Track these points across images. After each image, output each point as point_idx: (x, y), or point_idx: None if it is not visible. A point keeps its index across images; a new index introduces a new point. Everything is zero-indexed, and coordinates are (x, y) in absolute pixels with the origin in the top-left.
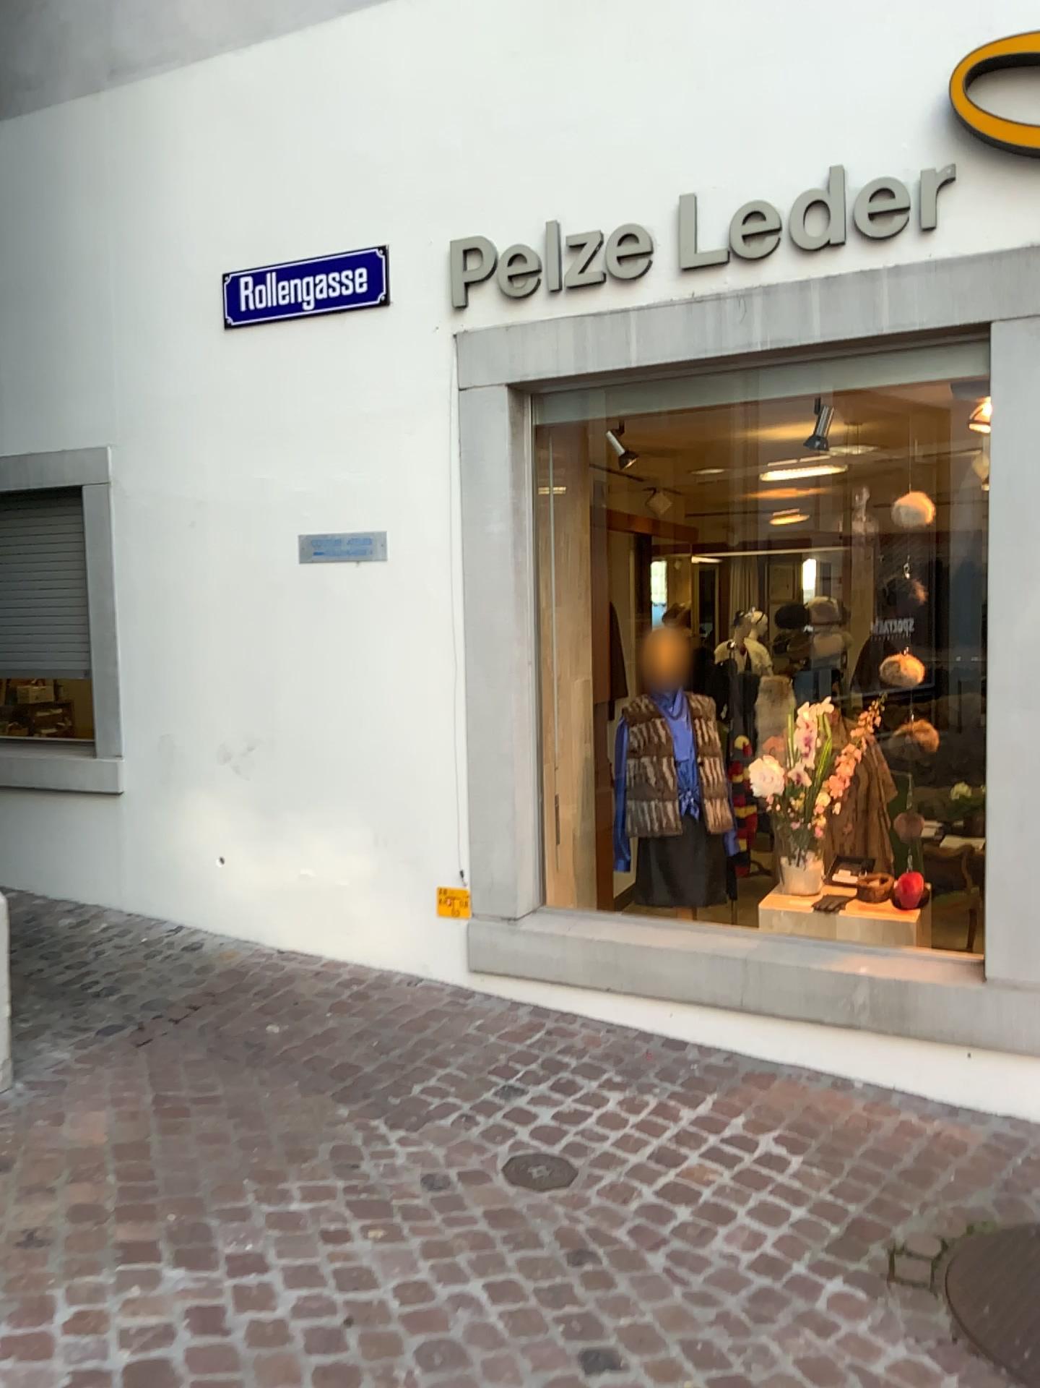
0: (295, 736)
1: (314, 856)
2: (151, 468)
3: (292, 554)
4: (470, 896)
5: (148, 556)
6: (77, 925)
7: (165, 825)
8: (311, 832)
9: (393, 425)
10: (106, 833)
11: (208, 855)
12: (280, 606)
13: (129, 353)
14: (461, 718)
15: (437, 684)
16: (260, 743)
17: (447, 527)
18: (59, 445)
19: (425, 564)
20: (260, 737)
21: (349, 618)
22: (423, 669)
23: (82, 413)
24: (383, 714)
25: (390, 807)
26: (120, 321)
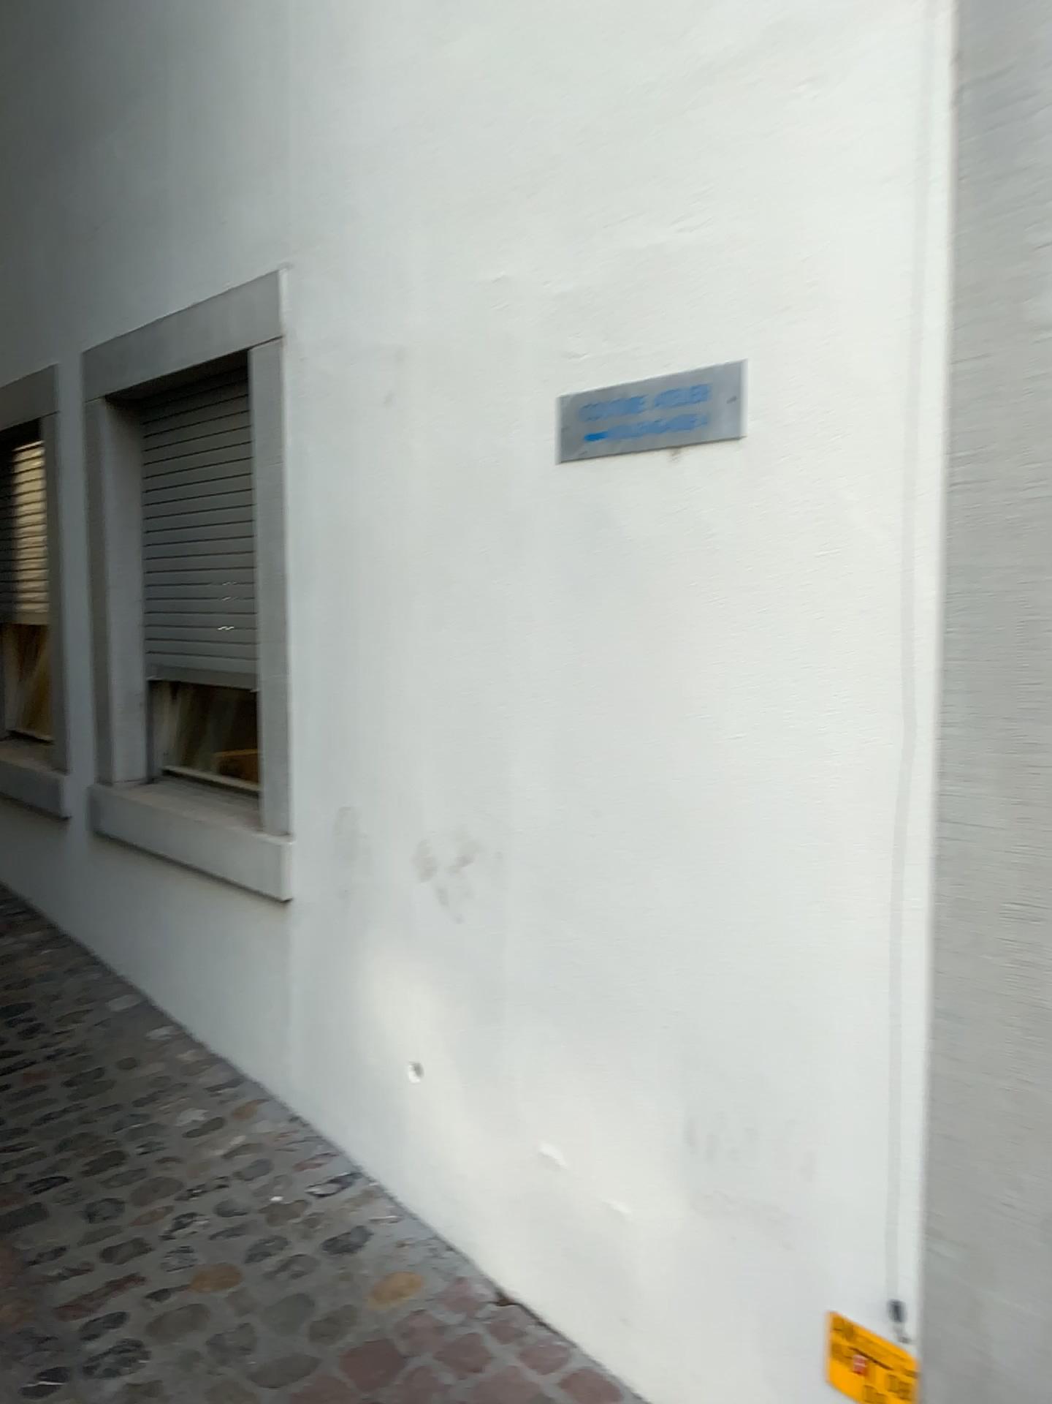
0: (541, 850)
1: (565, 1119)
2: (335, 298)
3: (547, 446)
4: (914, 1370)
5: (328, 471)
6: (191, 1131)
7: (338, 975)
8: (562, 1067)
9: (777, 77)
10: (267, 964)
11: (394, 1054)
12: (522, 562)
13: (307, 81)
14: (916, 880)
15: (855, 776)
16: (479, 855)
17: (906, 331)
18: (225, 282)
19: (839, 444)
20: (481, 840)
21: (654, 591)
22: (819, 729)
23: (251, 219)
24: (720, 833)
25: (724, 1063)
26: (297, 22)
